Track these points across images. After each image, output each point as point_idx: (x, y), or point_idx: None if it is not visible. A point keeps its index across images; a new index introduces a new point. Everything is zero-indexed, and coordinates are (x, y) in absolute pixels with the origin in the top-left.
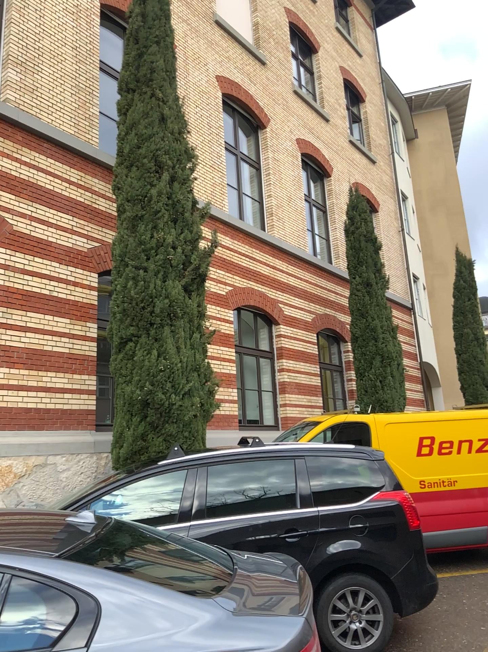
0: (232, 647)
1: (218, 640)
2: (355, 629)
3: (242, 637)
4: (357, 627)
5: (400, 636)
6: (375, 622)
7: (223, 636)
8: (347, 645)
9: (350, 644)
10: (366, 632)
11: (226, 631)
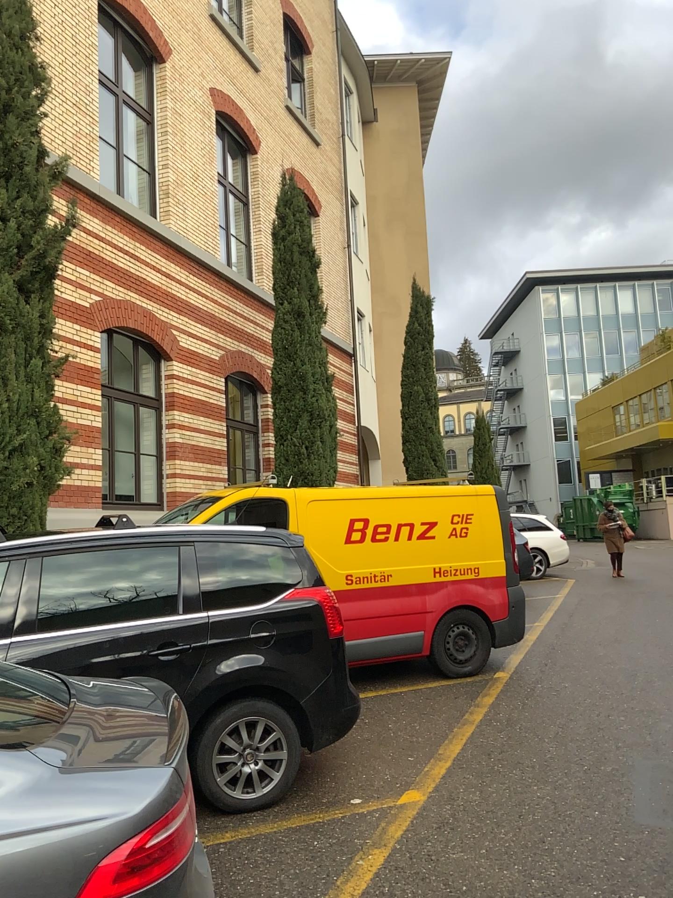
0: (57, 818)
1: (34, 812)
2: (247, 771)
3: (75, 803)
4: (250, 768)
5: (306, 775)
6: (274, 760)
7: (44, 804)
8: (235, 793)
9: (239, 791)
10: (261, 774)
11: (49, 796)
